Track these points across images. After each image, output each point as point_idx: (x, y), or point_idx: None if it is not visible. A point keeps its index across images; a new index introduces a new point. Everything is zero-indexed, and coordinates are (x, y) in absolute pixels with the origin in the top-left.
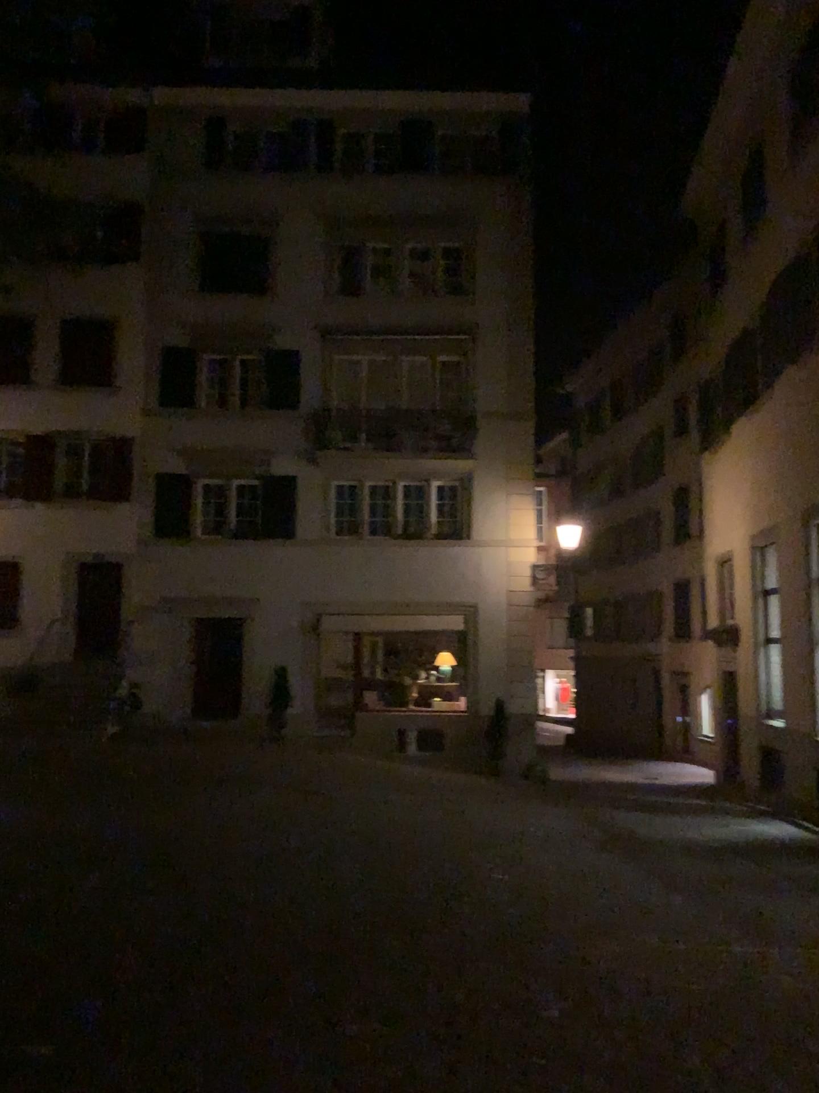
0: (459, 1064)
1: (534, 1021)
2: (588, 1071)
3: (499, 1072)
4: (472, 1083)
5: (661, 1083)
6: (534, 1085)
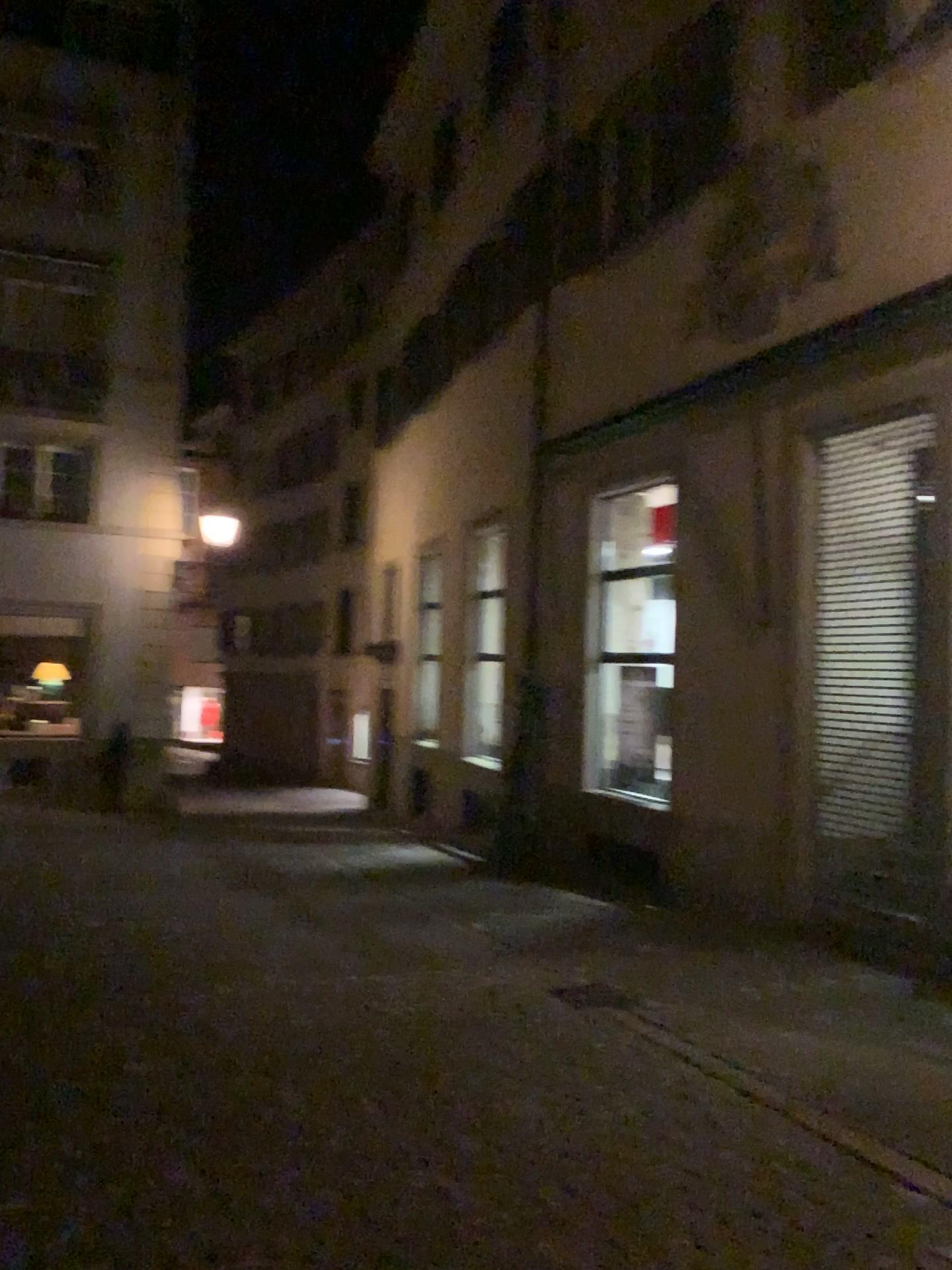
0: (22, 1138)
1: (121, 1079)
2: (176, 1124)
3: (70, 1141)
4: (36, 1157)
5: (256, 1124)
6: (111, 1148)
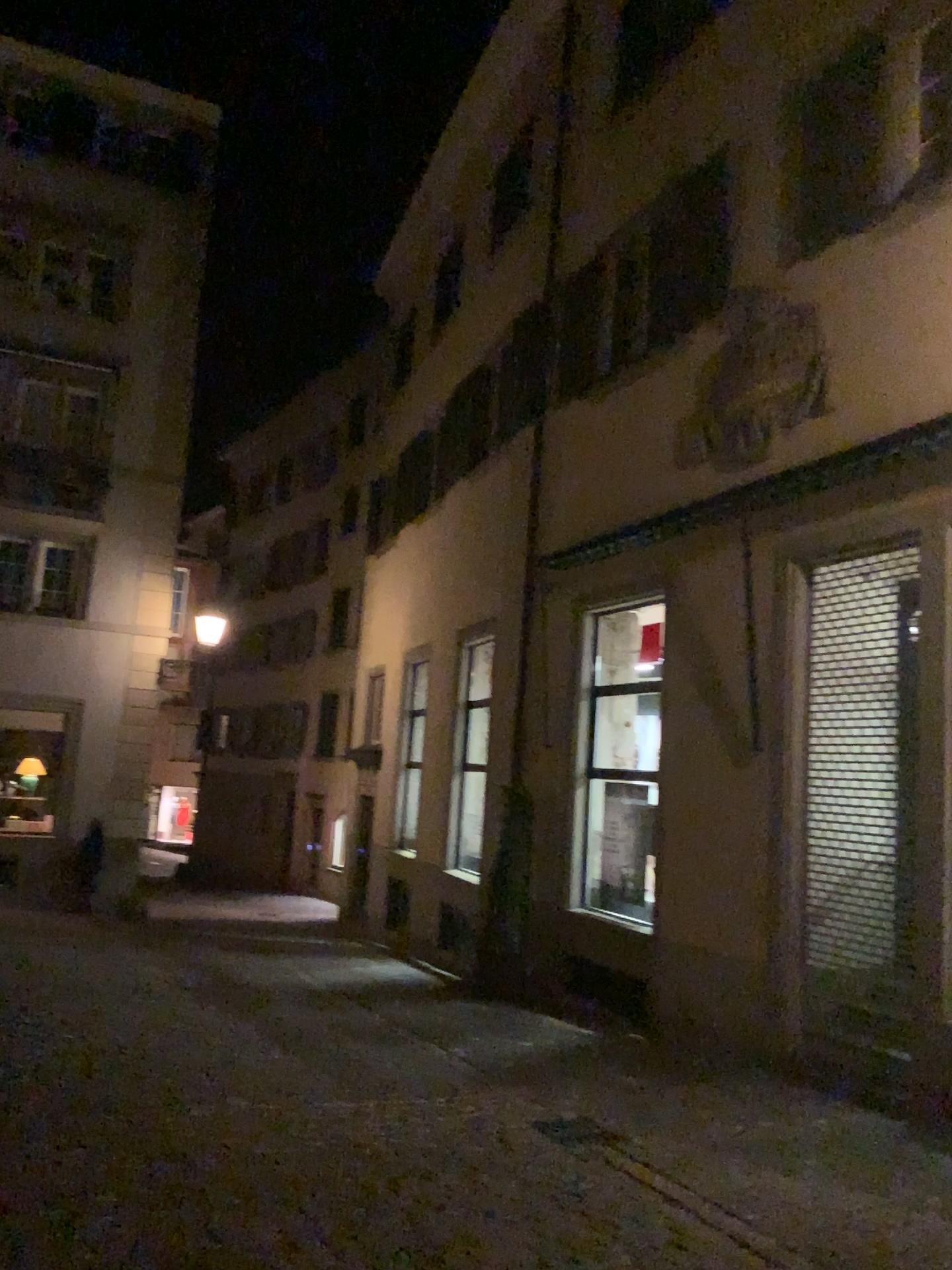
0: None
1: (84, 1210)
2: (141, 1263)
3: None
4: None
5: (226, 1266)
6: None
